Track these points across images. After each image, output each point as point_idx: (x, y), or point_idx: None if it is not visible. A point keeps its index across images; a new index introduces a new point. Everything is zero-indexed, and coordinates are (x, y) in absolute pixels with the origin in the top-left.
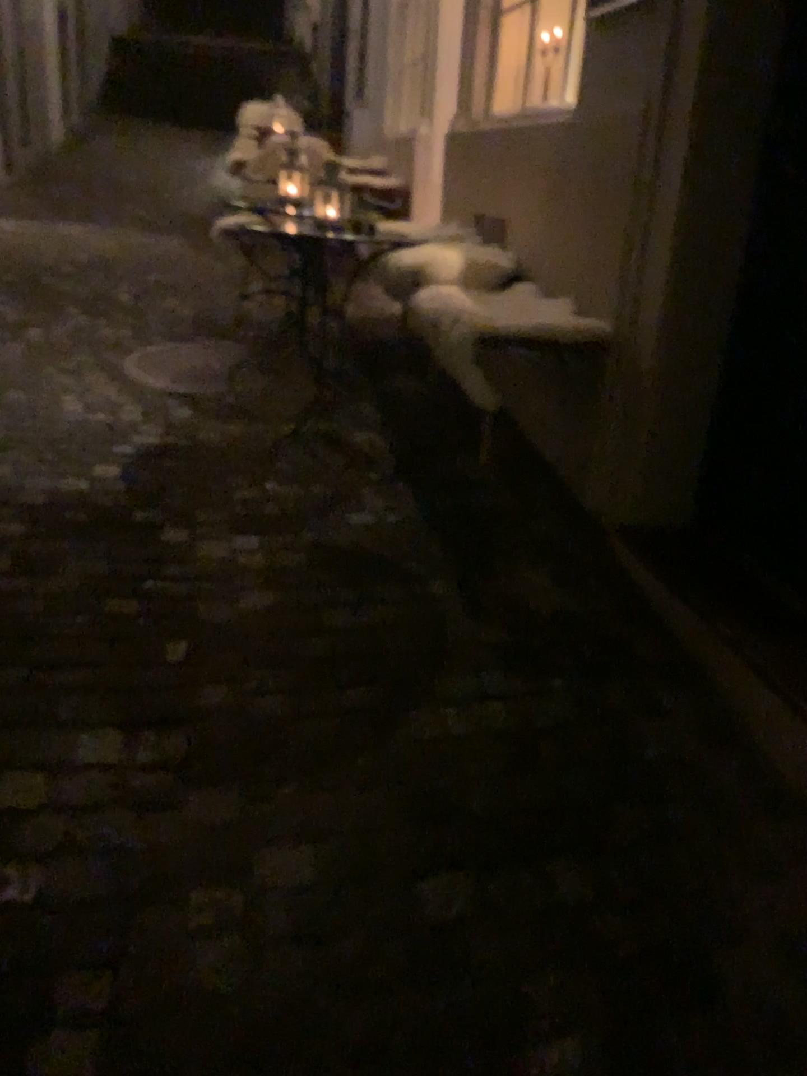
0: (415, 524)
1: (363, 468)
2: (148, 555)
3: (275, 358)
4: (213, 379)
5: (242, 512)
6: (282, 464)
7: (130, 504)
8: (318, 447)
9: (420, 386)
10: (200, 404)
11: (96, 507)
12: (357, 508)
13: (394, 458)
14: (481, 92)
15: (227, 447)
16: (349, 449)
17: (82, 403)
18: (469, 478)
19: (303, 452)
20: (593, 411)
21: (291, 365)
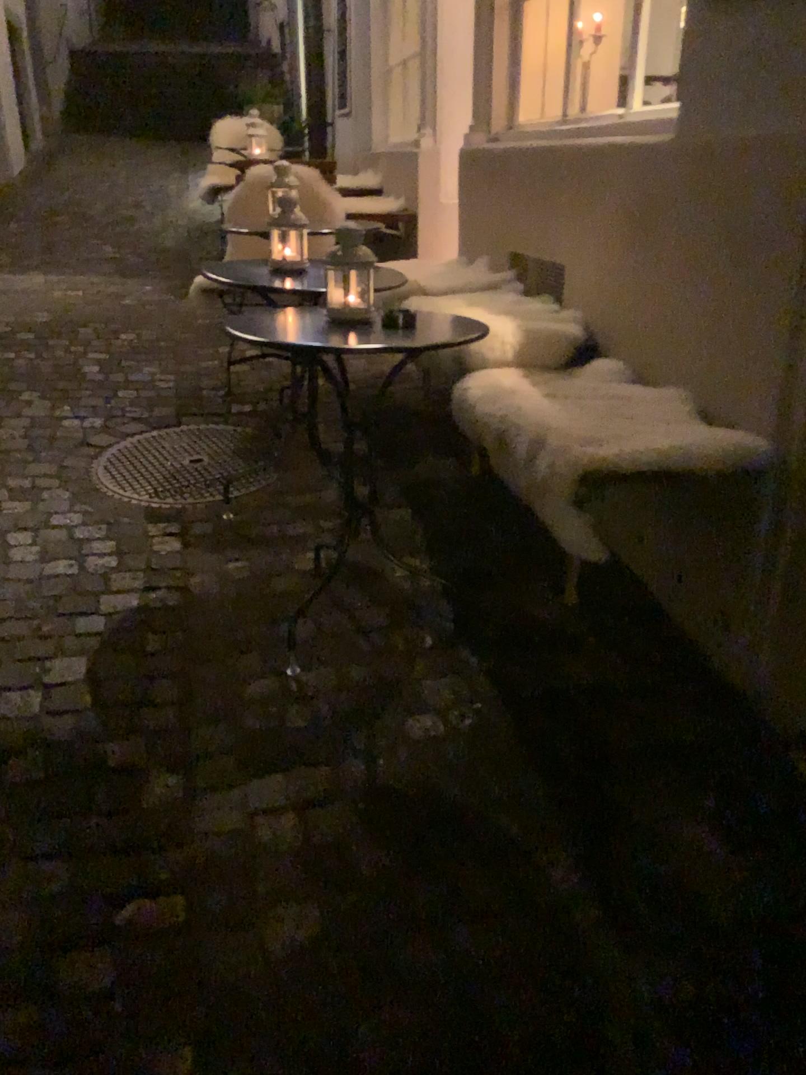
0: (500, 733)
1: (410, 627)
2: (127, 838)
3: (277, 445)
4: (202, 488)
5: (257, 726)
6: (303, 629)
7: (100, 731)
8: (346, 593)
9: (461, 477)
10: (188, 531)
11: (51, 742)
12: (414, 708)
13: (450, 607)
14: (502, 100)
15: (228, 603)
16: (389, 595)
17: (36, 547)
18: (554, 635)
19: (327, 603)
20: (735, 555)
21: (297, 455)
